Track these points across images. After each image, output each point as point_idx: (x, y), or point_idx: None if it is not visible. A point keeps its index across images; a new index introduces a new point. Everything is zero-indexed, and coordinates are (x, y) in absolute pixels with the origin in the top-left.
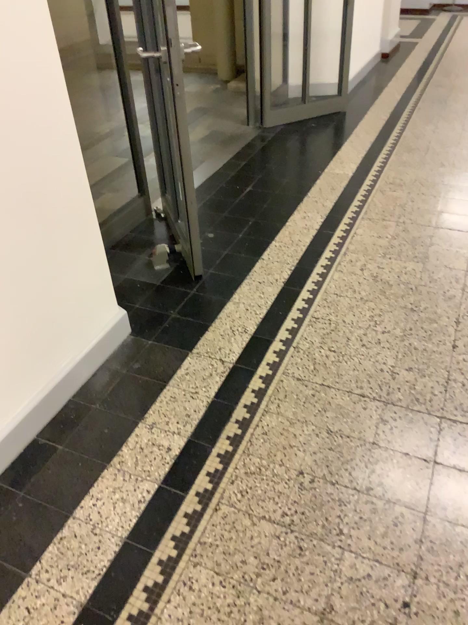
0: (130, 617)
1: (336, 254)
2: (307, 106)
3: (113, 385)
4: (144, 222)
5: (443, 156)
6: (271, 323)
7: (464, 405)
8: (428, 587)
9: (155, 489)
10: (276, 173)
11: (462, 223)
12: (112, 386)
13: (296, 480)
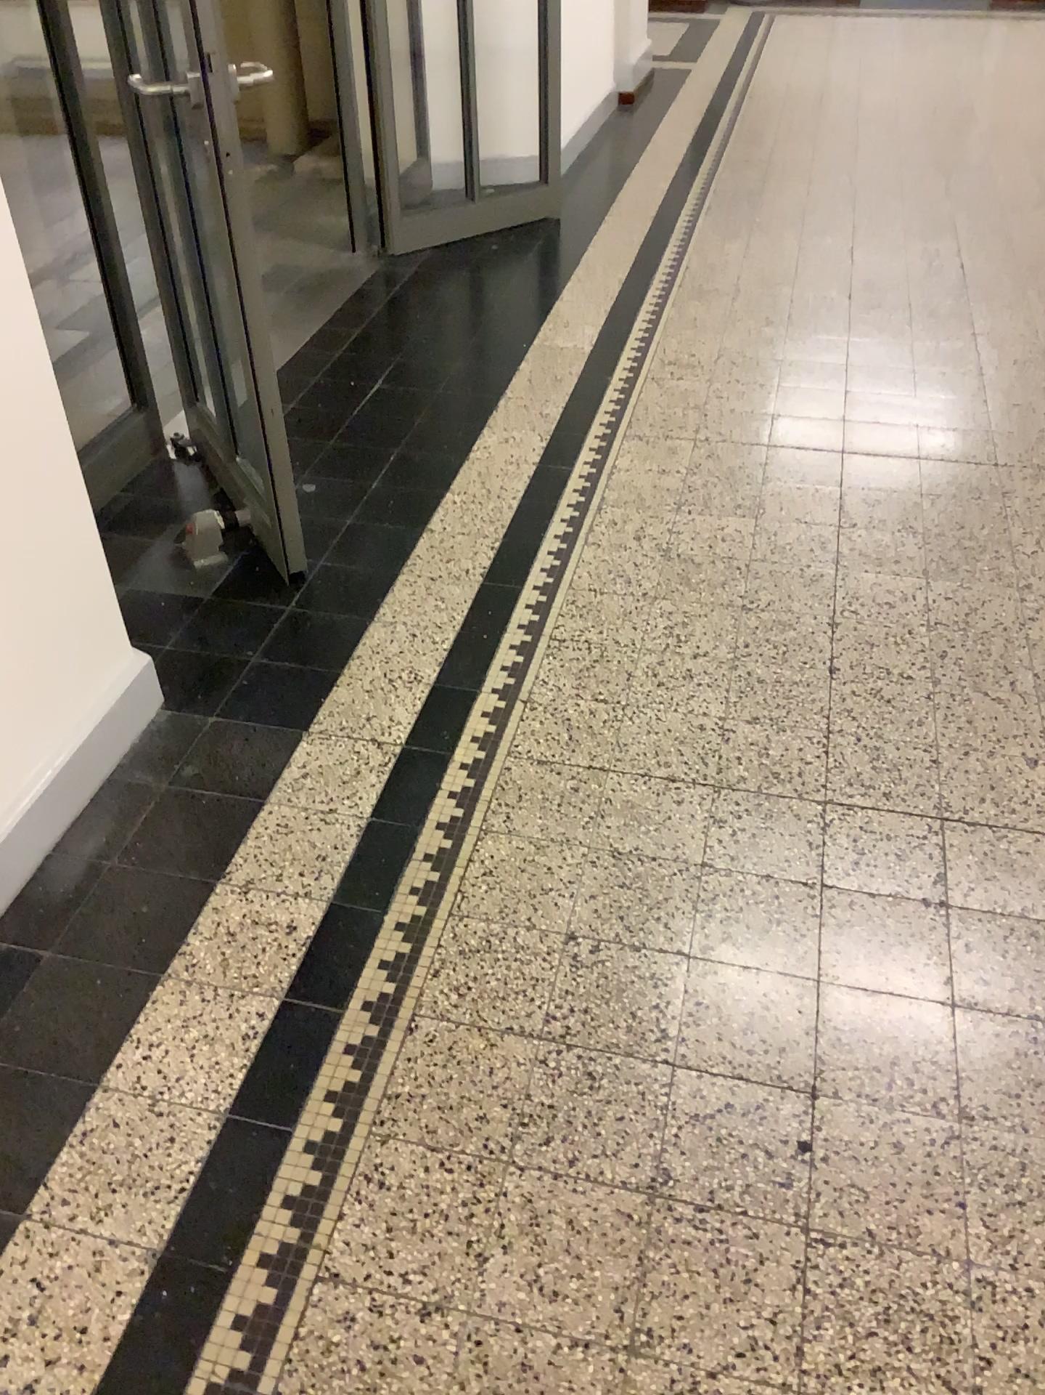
0: (268, 1252)
1: (580, 508)
2: (476, 206)
3: (145, 812)
4: (154, 467)
5: (767, 300)
6: (467, 654)
7: (864, 770)
8: (839, 1101)
9: (277, 1005)
10: (430, 349)
11: (821, 430)
12: (145, 814)
13: (564, 947)
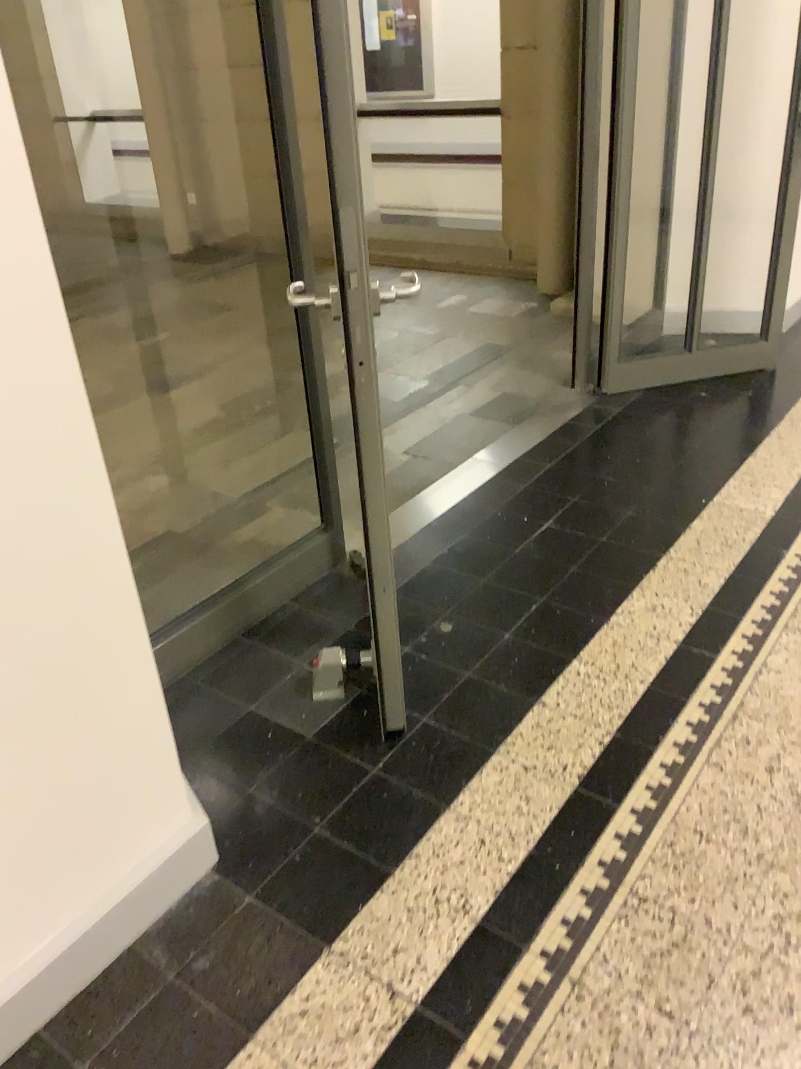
0: None
1: (709, 716)
2: (697, 351)
3: (138, 1007)
4: (321, 581)
5: None
6: (527, 892)
7: None
8: None
9: None
10: (609, 493)
11: None
12: (134, 1011)
13: None
